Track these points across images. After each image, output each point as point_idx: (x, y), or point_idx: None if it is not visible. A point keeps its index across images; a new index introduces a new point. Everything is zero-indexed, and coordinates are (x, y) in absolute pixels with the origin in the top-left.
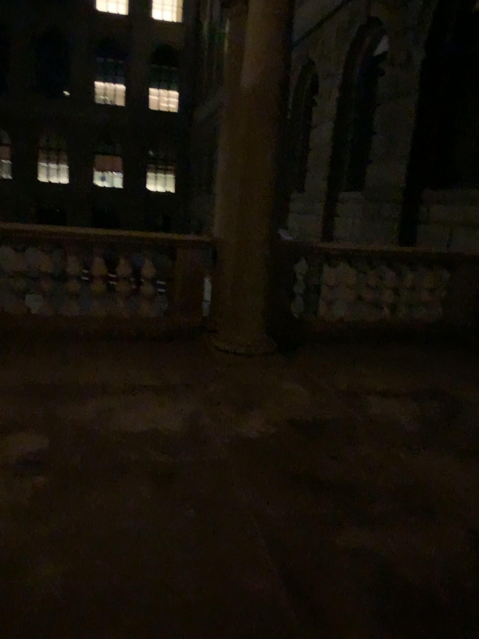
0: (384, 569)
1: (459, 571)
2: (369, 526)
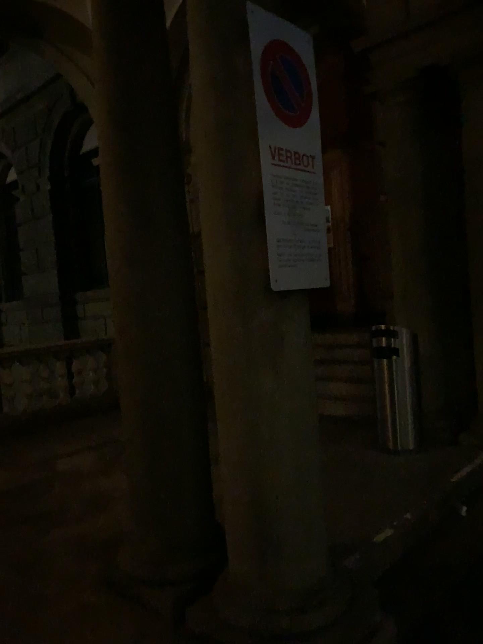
0: (74, 541)
1: (121, 525)
2: (62, 527)
